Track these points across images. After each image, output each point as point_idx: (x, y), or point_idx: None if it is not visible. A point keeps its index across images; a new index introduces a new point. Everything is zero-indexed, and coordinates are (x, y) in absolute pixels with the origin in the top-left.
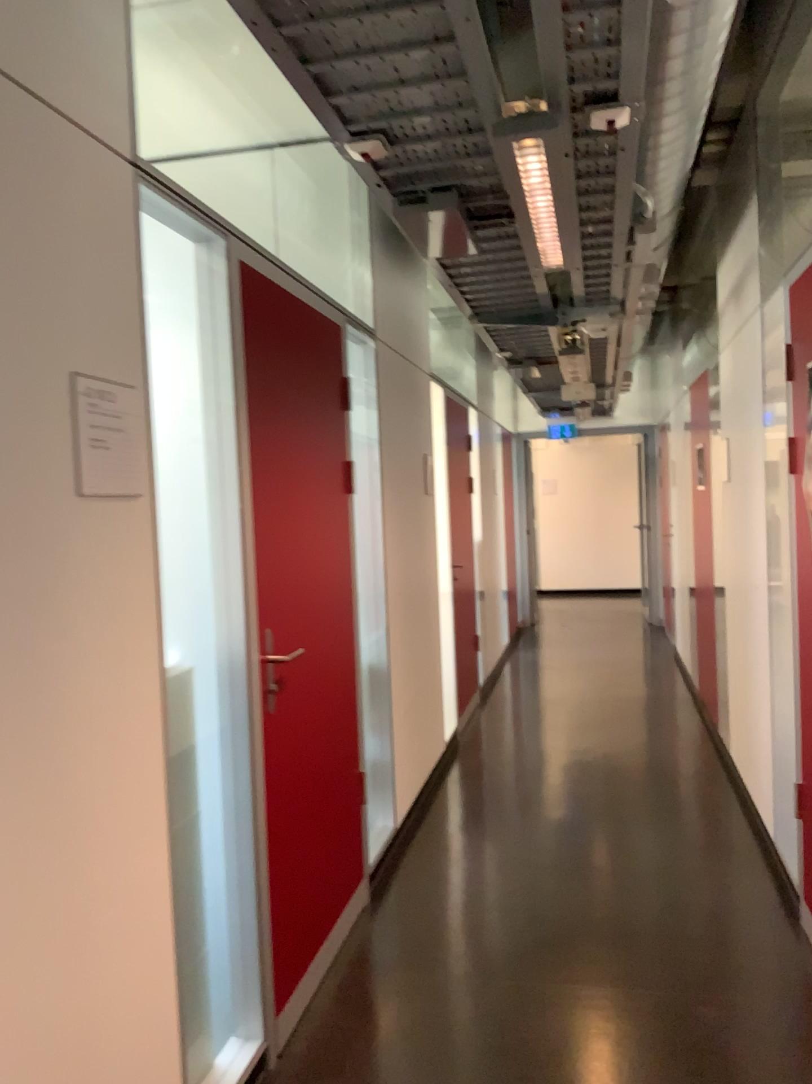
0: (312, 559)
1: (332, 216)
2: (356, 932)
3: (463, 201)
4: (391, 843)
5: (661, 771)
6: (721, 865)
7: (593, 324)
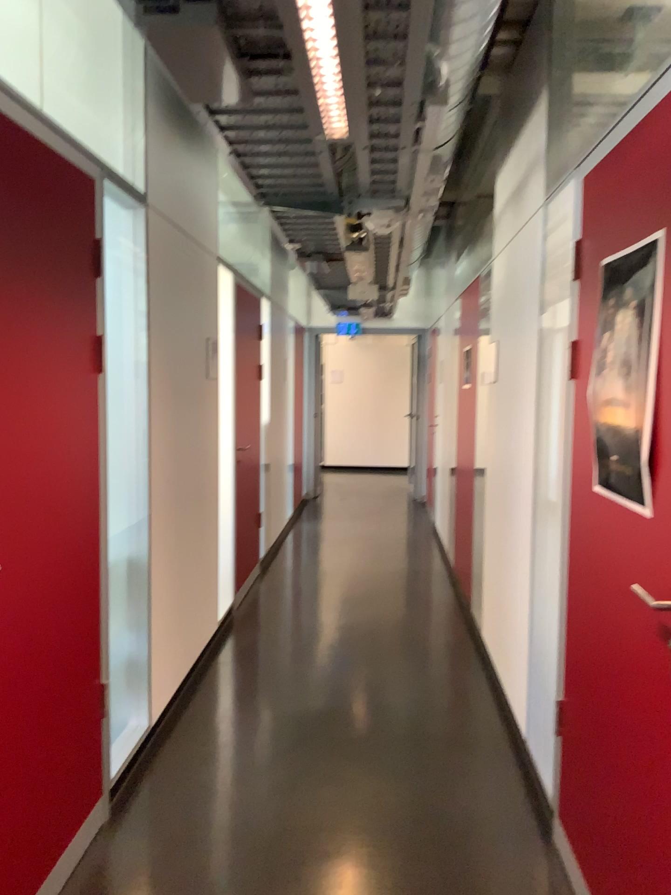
0: (37, 448)
1: (103, 68)
2: (84, 866)
3: (228, 24)
4: (144, 742)
5: (421, 653)
6: (475, 763)
7: (378, 219)
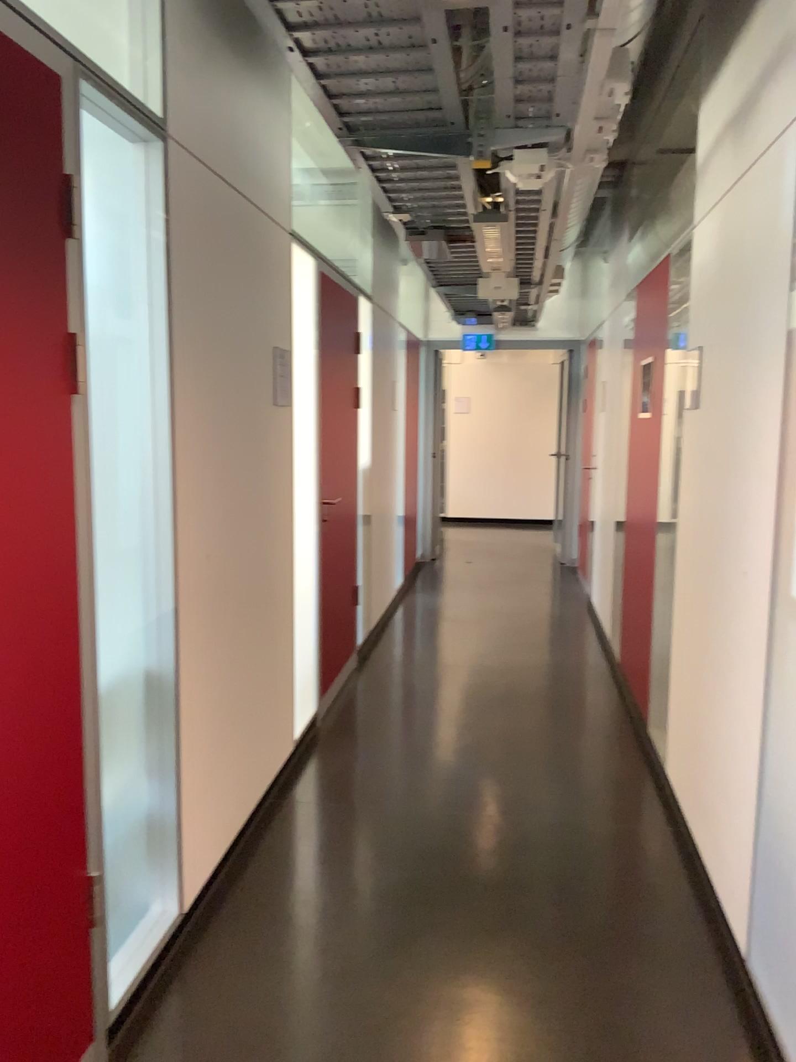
0: None
1: None
2: None
3: None
4: (174, 937)
5: (576, 794)
6: (666, 993)
7: (523, 169)
